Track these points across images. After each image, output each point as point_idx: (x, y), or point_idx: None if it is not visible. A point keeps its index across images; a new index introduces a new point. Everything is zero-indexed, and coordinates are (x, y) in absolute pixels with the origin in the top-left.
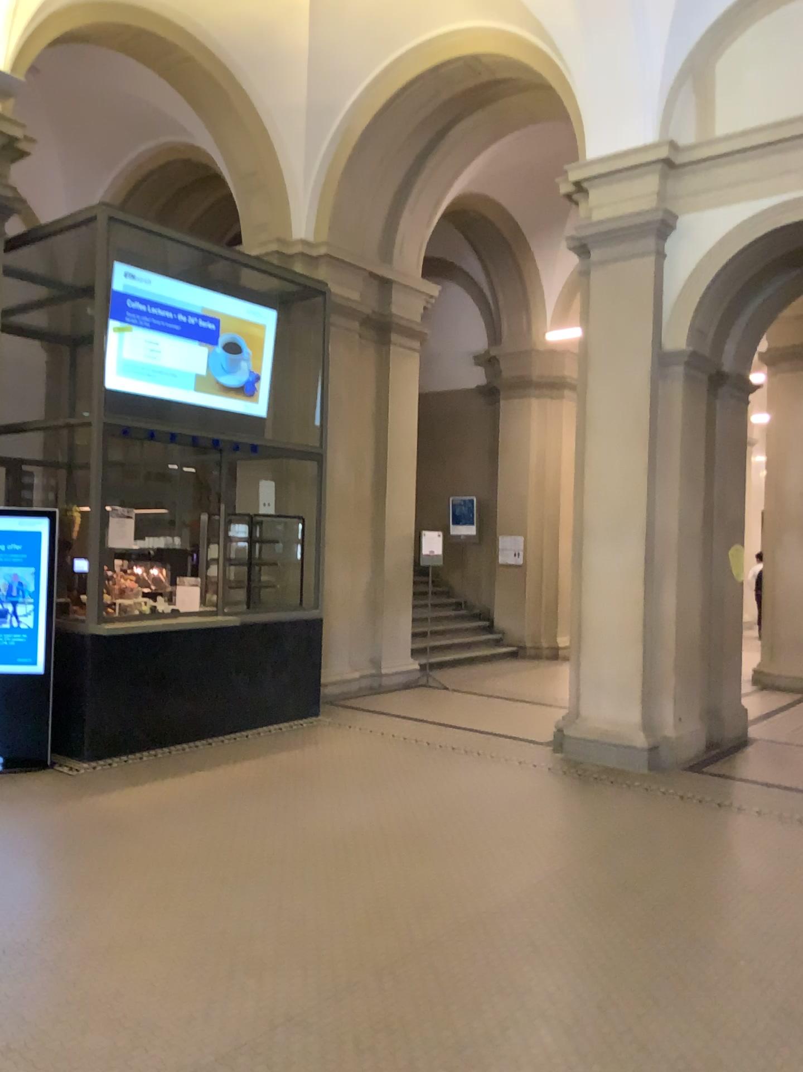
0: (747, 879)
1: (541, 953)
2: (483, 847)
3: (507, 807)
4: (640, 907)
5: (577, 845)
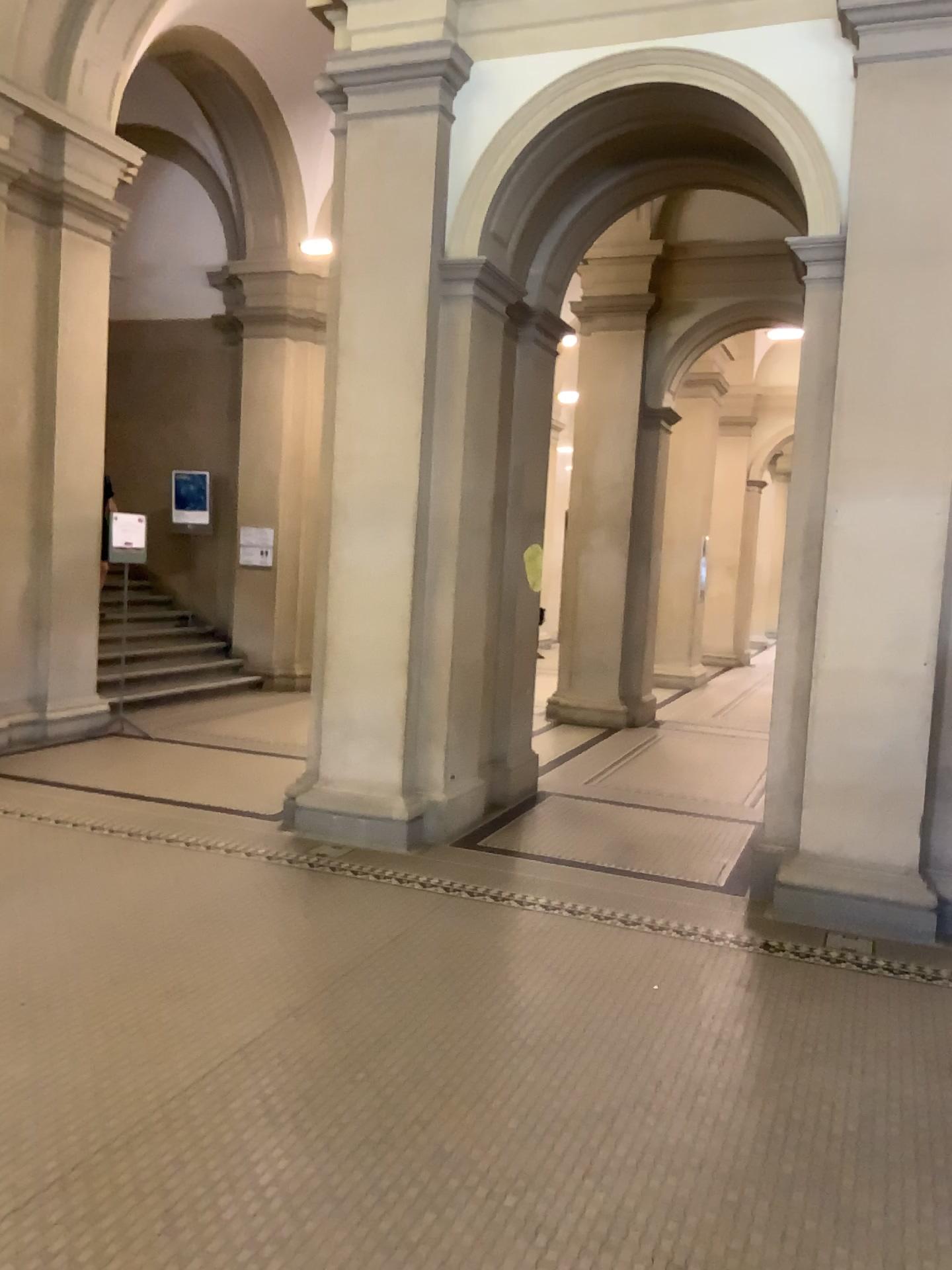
0: (530, 1033)
1: (181, 1243)
2: (128, 1018)
3: (186, 936)
4: (367, 1113)
5: (284, 998)
